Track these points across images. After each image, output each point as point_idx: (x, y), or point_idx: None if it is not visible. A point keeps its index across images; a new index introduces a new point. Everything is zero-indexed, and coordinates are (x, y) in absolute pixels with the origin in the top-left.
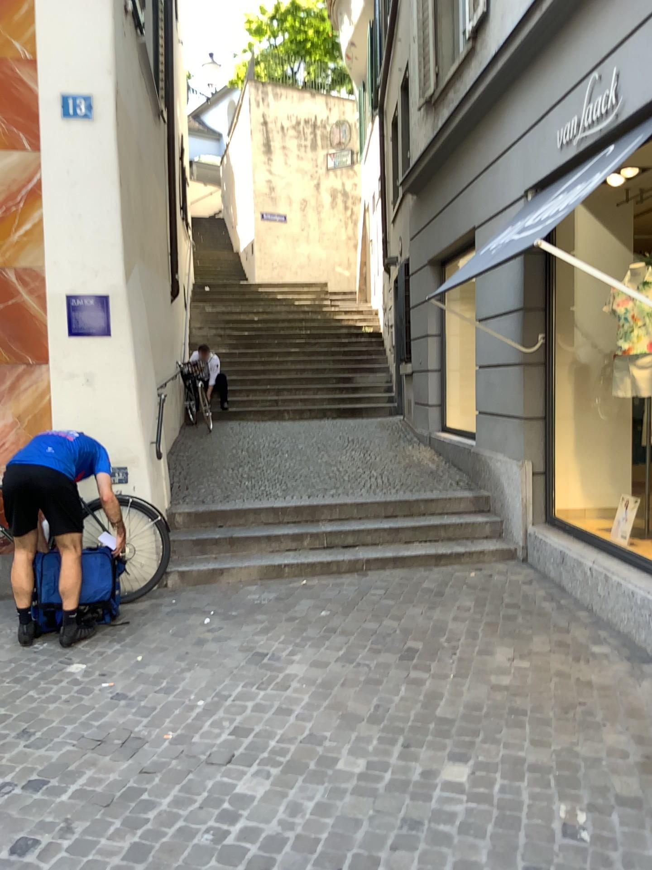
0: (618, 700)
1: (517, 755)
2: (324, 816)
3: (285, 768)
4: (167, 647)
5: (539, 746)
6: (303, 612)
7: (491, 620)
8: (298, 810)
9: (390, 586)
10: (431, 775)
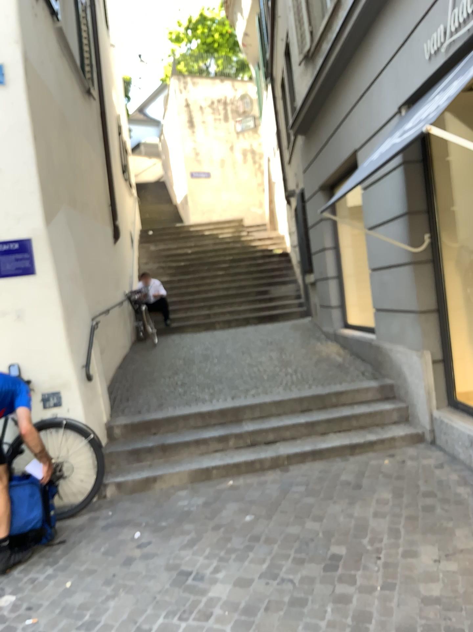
0: None
1: None
2: None
3: None
4: (96, 568)
5: None
6: (229, 516)
7: (410, 514)
8: None
9: (310, 480)
10: None
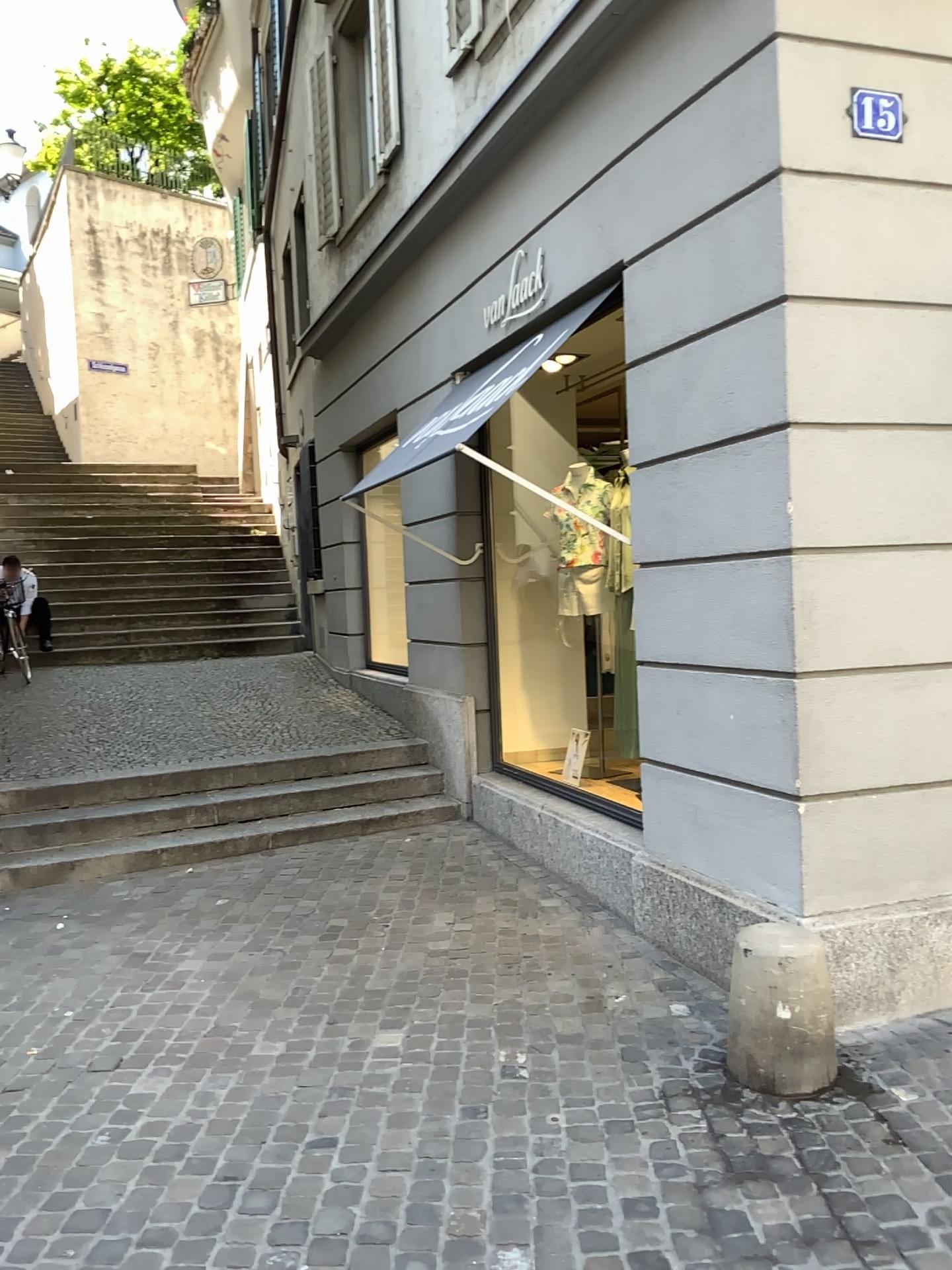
0: (566, 950)
1: (456, 1014)
2: (242, 1099)
3: (190, 1062)
4: (11, 958)
5: (480, 1002)
6: (194, 901)
7: (429, 887)
8: (211, 1098)
9: (305, 862)
10: (362, 1044)
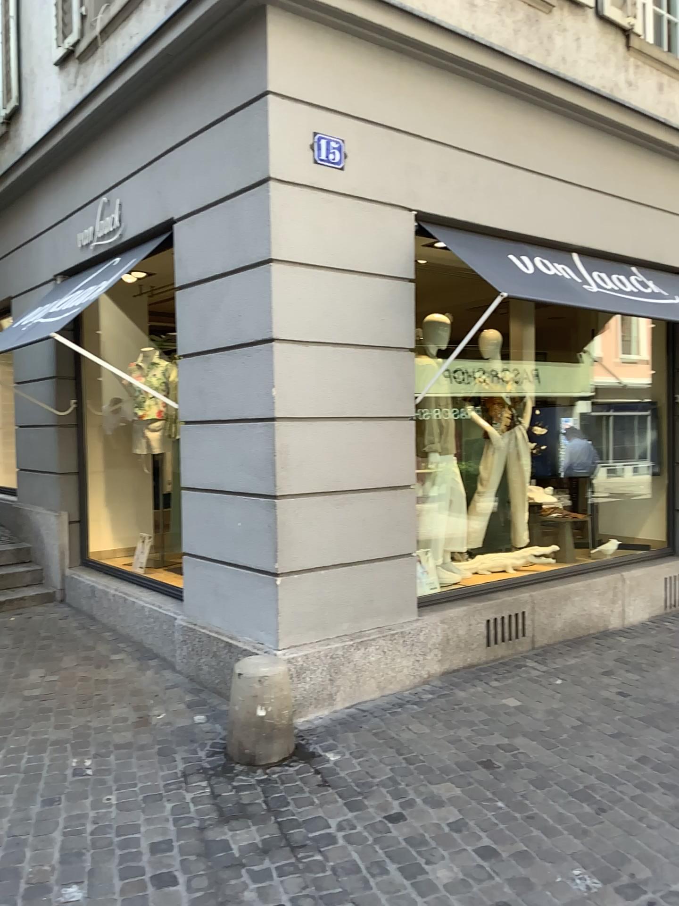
0: (126, 686)
1: (42, 738)
2: None
3: None
4: None
5: (60, 728)
6: None
7: (27, 650)
8: None
9: None
10: None
